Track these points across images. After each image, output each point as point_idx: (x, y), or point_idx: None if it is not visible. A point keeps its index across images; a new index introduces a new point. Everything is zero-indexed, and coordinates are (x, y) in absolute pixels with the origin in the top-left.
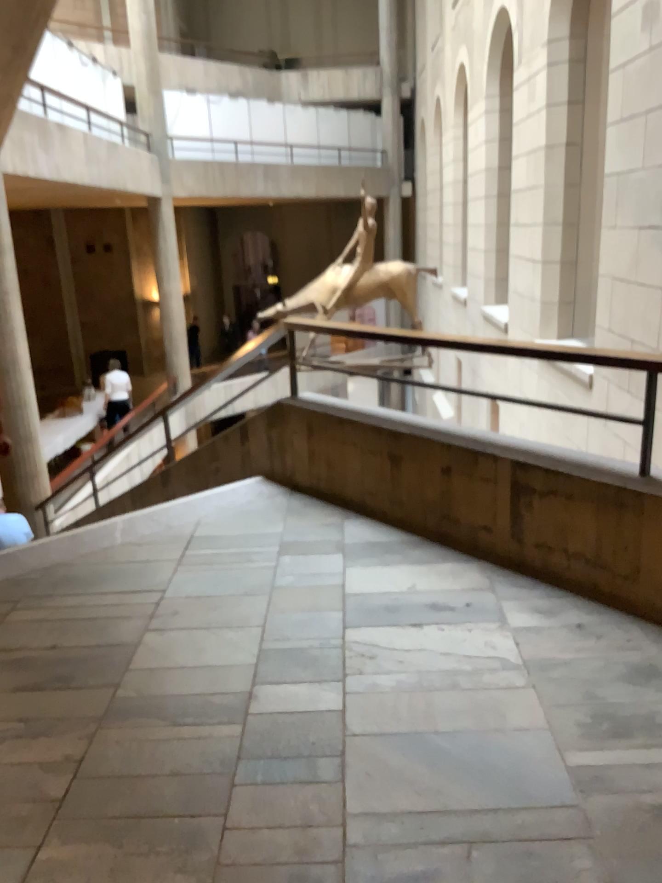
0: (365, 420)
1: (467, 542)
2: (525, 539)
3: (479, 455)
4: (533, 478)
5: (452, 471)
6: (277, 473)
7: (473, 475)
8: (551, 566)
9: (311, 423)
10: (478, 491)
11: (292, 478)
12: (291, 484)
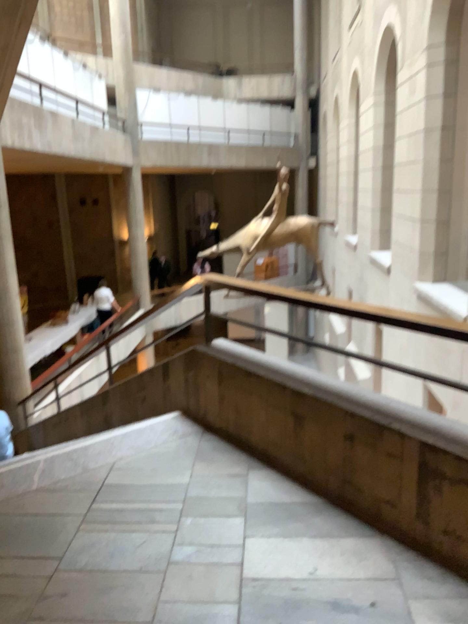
0: (271, 377)
1: (370, 514)
2: (433, 526)
3: (384, 430)
4: (443, 464)
5: (355, 440)
6: (192, 413)
7: (378, 449)
8: (463, 561)
9: (221, 373)
10: (382, 466)
11: (204, 419)
12: (203, 424)
